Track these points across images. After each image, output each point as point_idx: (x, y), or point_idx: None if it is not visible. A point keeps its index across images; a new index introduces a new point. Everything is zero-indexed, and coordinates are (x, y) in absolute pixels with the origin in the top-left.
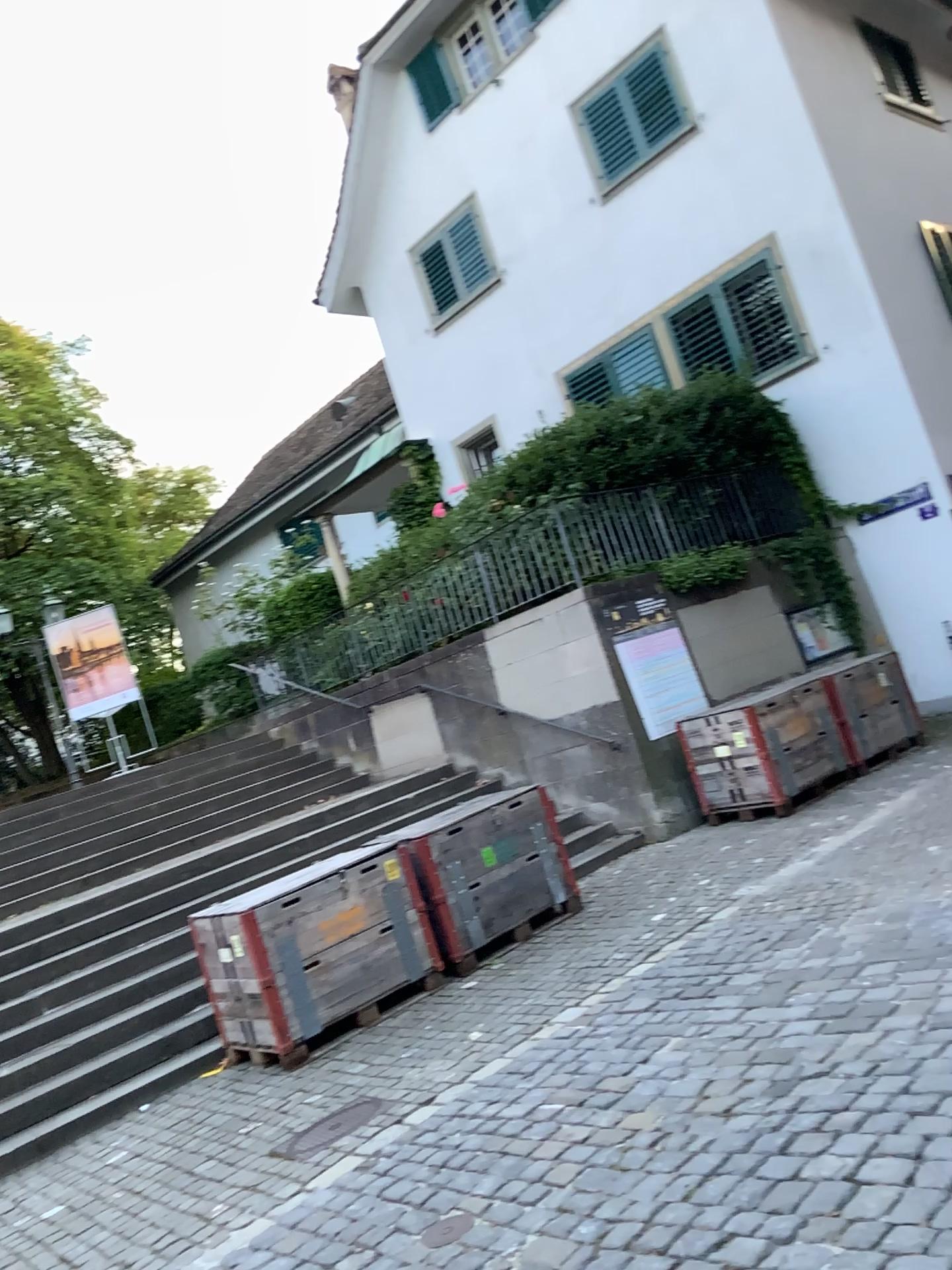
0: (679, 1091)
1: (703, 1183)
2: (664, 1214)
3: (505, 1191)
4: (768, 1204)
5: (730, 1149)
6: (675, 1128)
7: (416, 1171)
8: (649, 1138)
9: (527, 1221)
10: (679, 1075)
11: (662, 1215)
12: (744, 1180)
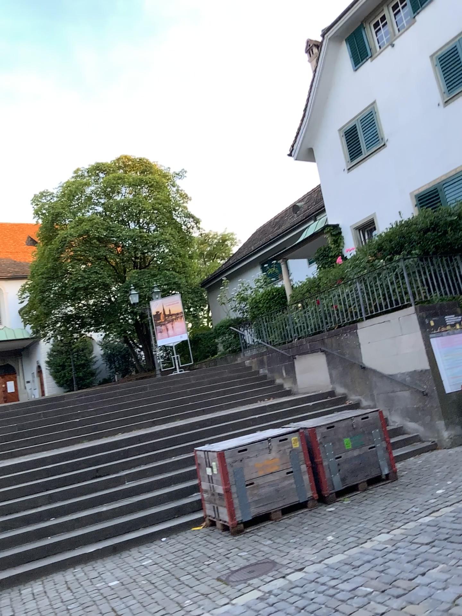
0: (441, 598)
1: None
2: None
3: None
4: None
5: None
6: None
7: (287, 608)
8: None
9: None
10: (442, 589)
11: None
12: None
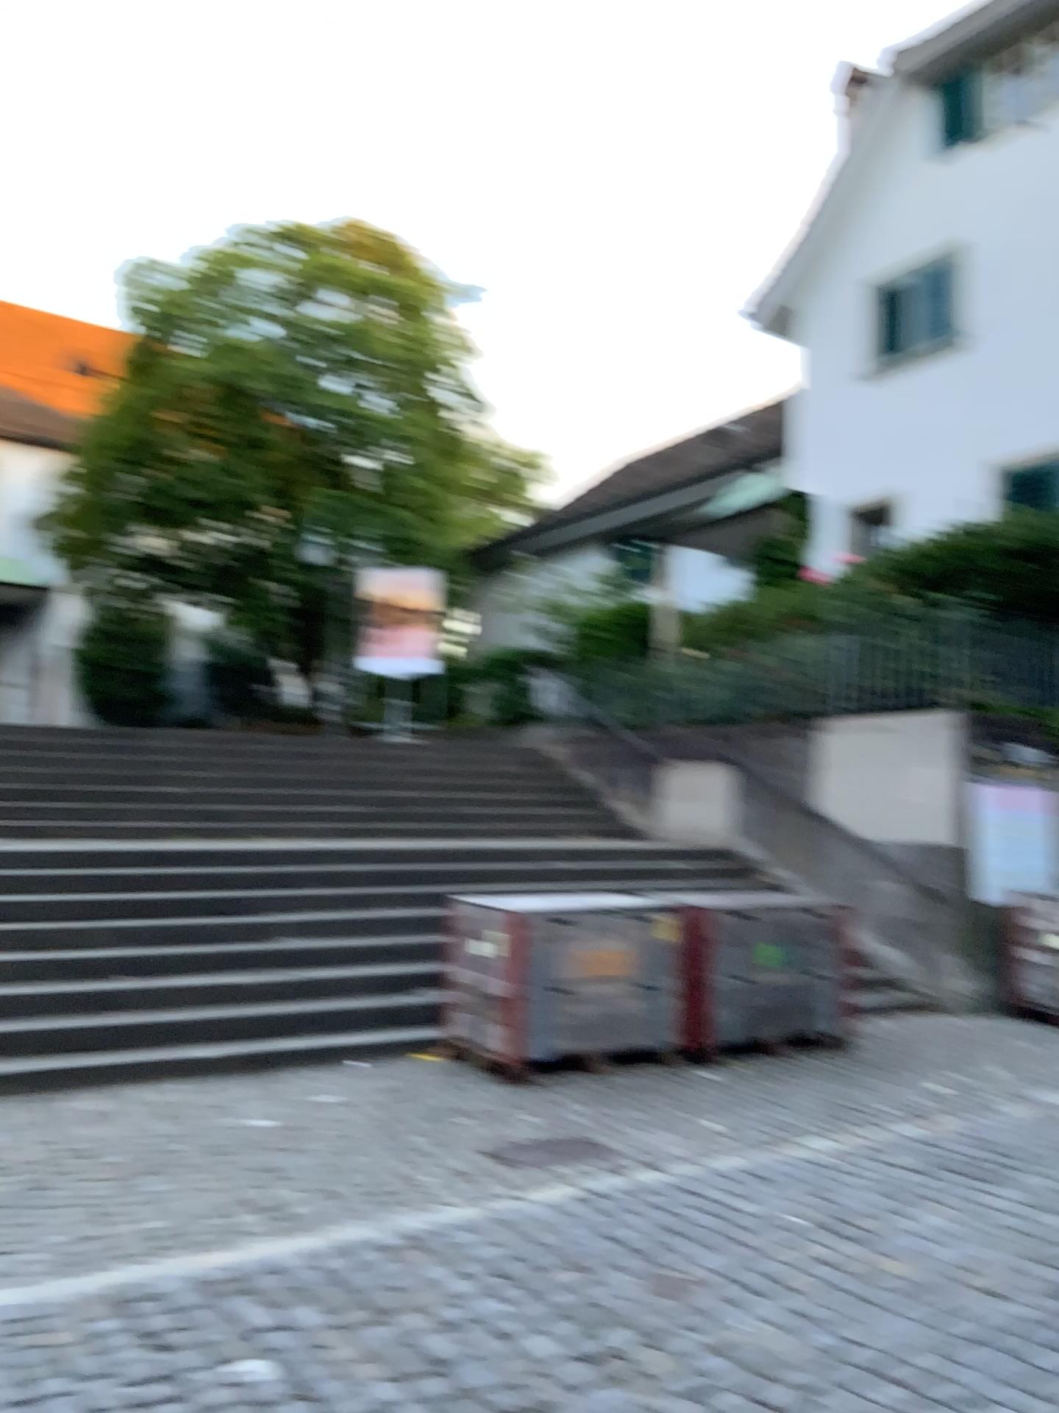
0: (945, 1254)
1: (965, 1344)
2: (918, 1356)
3: (740, 1273)
4: (1039, 1389)
5: (1000, 1326)
6: (938, 1286)
7: (644, 1221)
8: (907, 1283)
9: (763, 1307)
10: (947, 1241)
11: (915, 1356)
12: (1013, 1359)
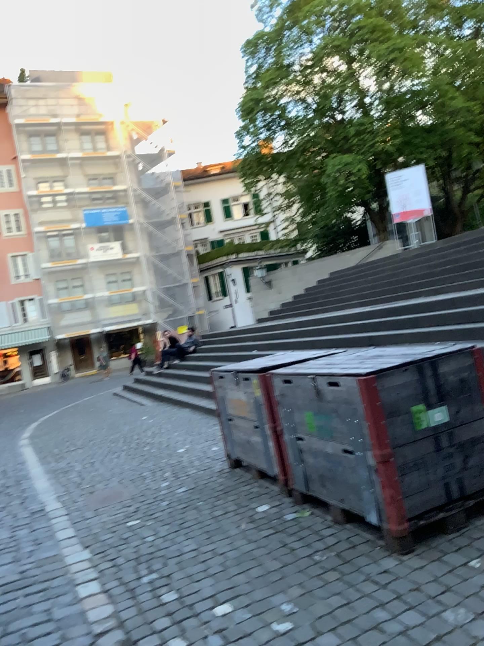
0: None
1: None
2: None
3: None
4: None
5: None
6: None
7: None
8: None
9: None
10: None
11: None
12: None
